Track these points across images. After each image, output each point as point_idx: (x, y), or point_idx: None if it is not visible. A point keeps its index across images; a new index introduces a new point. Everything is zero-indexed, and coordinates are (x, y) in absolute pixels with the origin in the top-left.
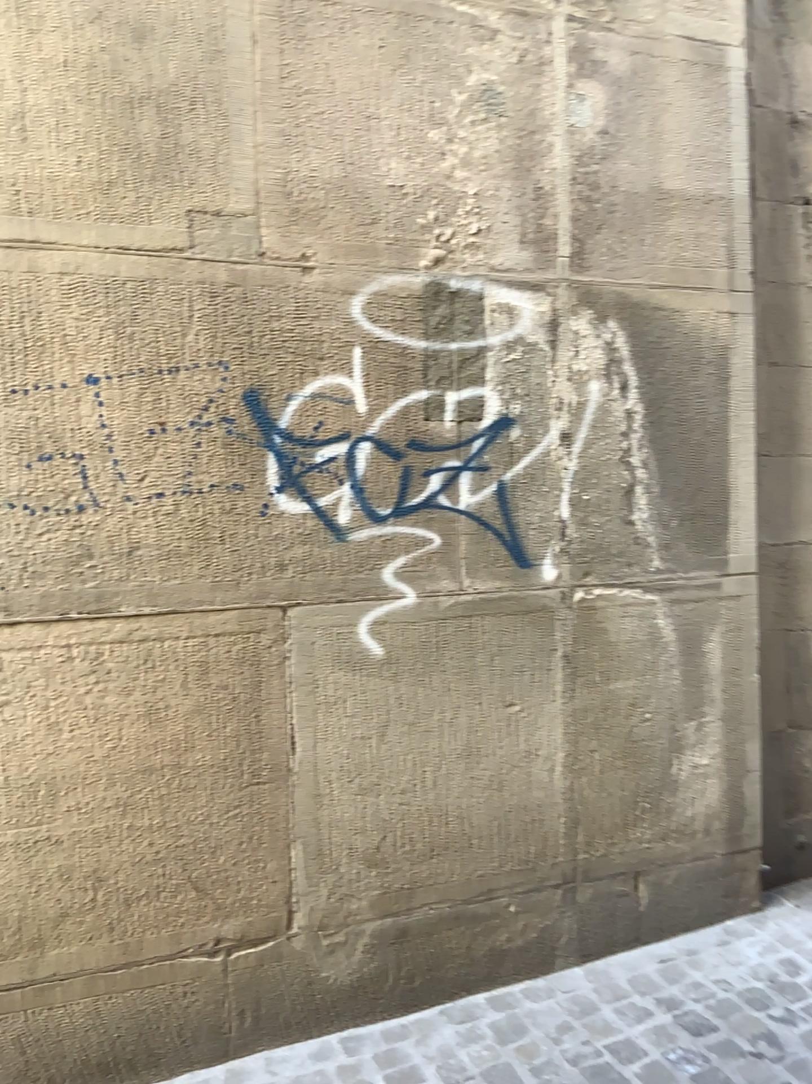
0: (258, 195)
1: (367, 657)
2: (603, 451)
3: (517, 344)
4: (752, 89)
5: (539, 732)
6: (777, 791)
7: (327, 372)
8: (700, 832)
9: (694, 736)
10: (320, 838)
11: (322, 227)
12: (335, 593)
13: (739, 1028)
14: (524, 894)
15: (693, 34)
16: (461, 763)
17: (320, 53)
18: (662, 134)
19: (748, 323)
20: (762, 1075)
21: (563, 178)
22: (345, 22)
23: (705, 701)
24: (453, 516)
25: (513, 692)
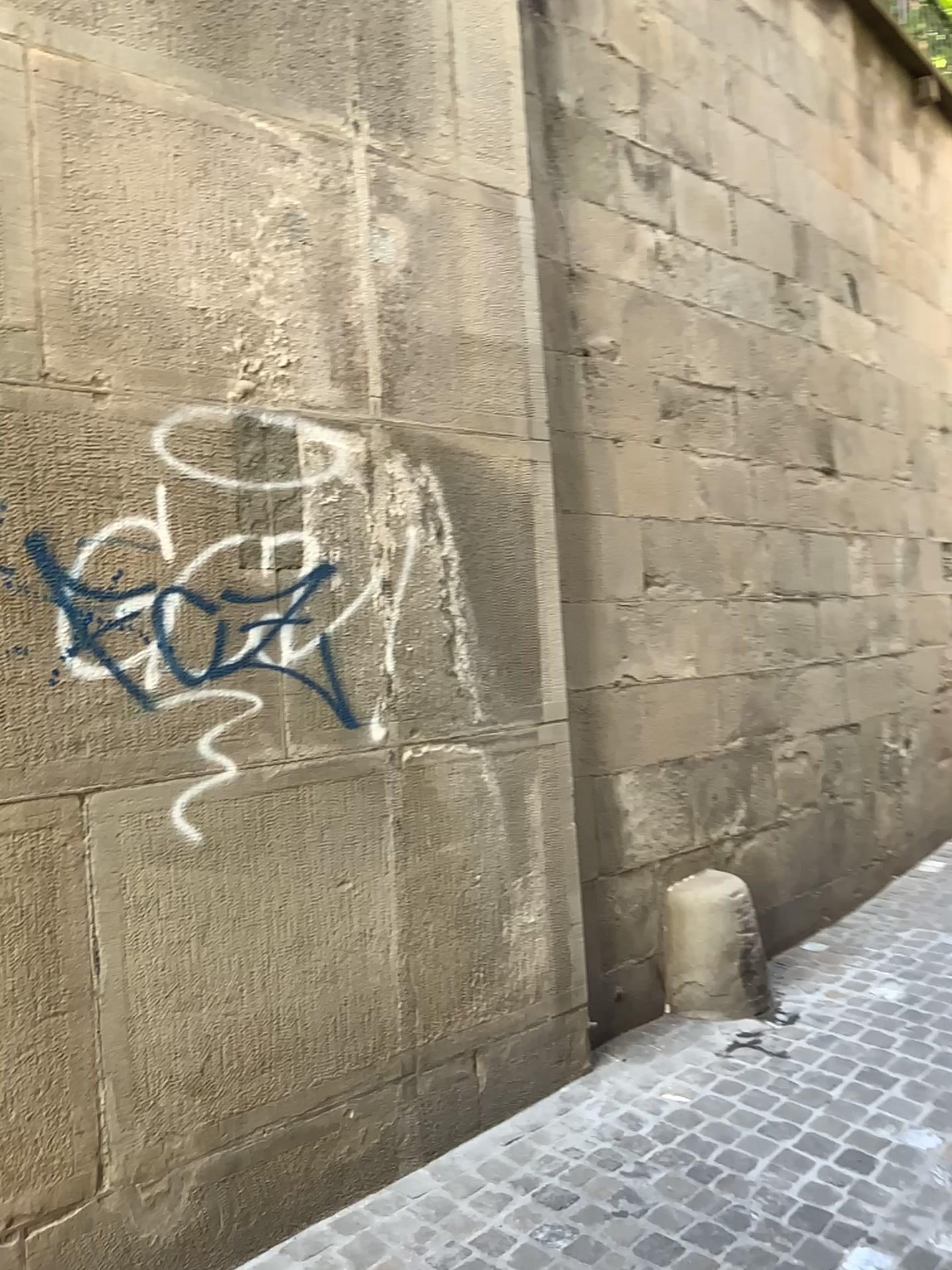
0: (40, 307)
1: (183, 844)
2: (423, 599)
3: (333, 486)
4: (537, 239)
5: (372, 910)
6: (597, 944)
7: (128, 514)
8: (533, 998)
9: (523, 895)
10: (134, 1070)
11: (118, 349)
12: (145, 772)
13: (599, 1191)
14: (364, 1096)
15: (487, 181)
16: (291, 956)
17: (109, 154)
18: (463, 277)
19: (548, 468)
20: (631, 1230)
21: (372, 314)
22: (137, 124)
23: (531, 857)
24: (273, 676)
25: (343, 869)
